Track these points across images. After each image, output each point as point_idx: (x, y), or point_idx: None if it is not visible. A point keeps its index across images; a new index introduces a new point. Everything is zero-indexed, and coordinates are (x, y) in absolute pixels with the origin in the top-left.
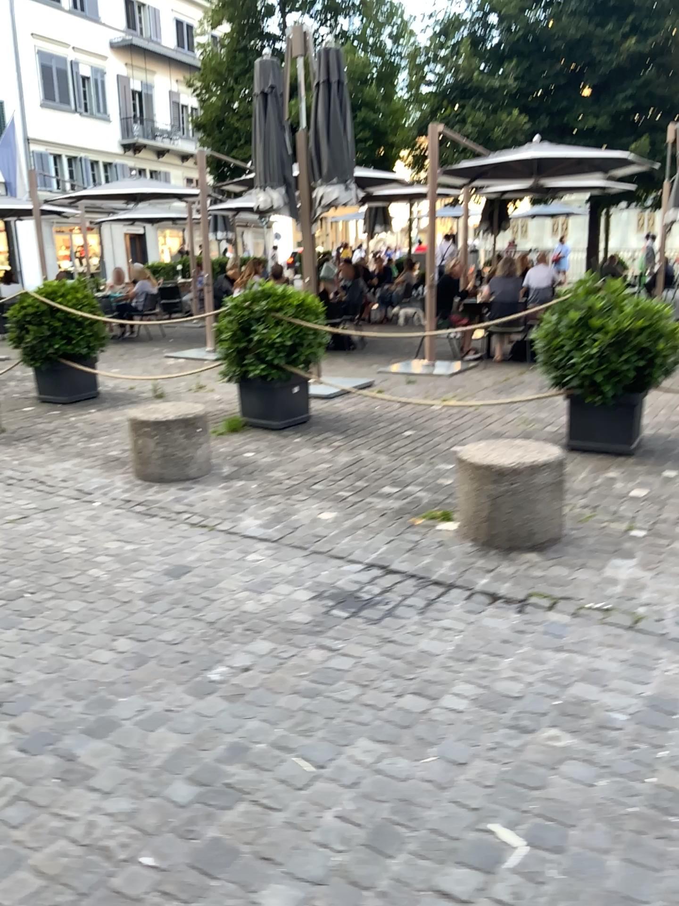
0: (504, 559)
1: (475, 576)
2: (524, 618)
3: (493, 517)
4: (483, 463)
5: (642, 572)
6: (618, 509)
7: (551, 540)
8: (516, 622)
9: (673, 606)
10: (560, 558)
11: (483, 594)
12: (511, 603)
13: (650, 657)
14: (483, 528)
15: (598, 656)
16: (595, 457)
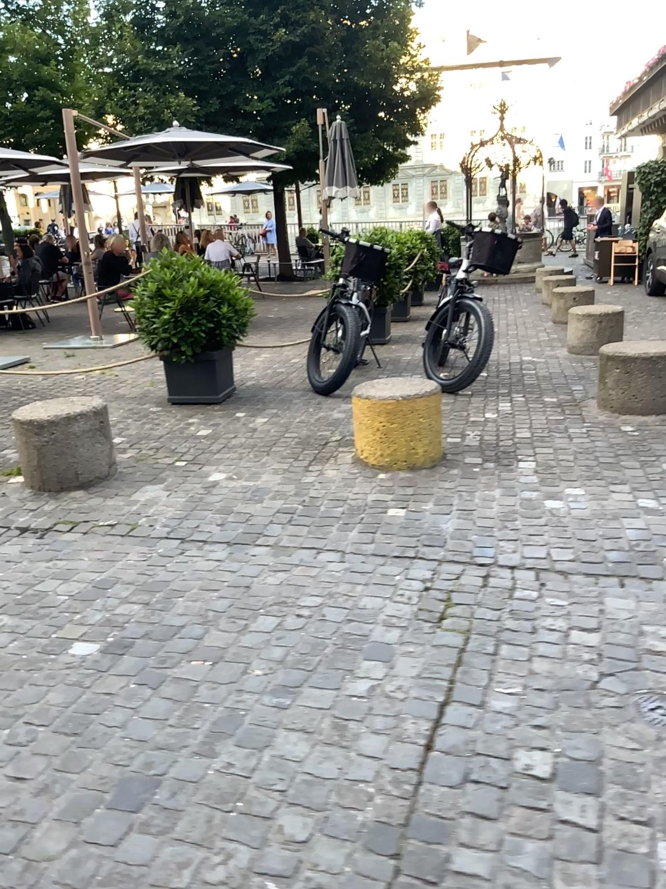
0: (51, 500)
1: (17, 516)
2: (37, 542)
3: (40, 465)
4: (27, 420)
5: (159, 494)
6: (175, 448)
7: (96, 478)
8: (28, 546)
9: (165, 516)
10: (100, 492)
11: (15, 529)
12: (34, 533)
13: (119, 555)
14: (37, 476)
15: (77, 560)
16: (187, 408)
